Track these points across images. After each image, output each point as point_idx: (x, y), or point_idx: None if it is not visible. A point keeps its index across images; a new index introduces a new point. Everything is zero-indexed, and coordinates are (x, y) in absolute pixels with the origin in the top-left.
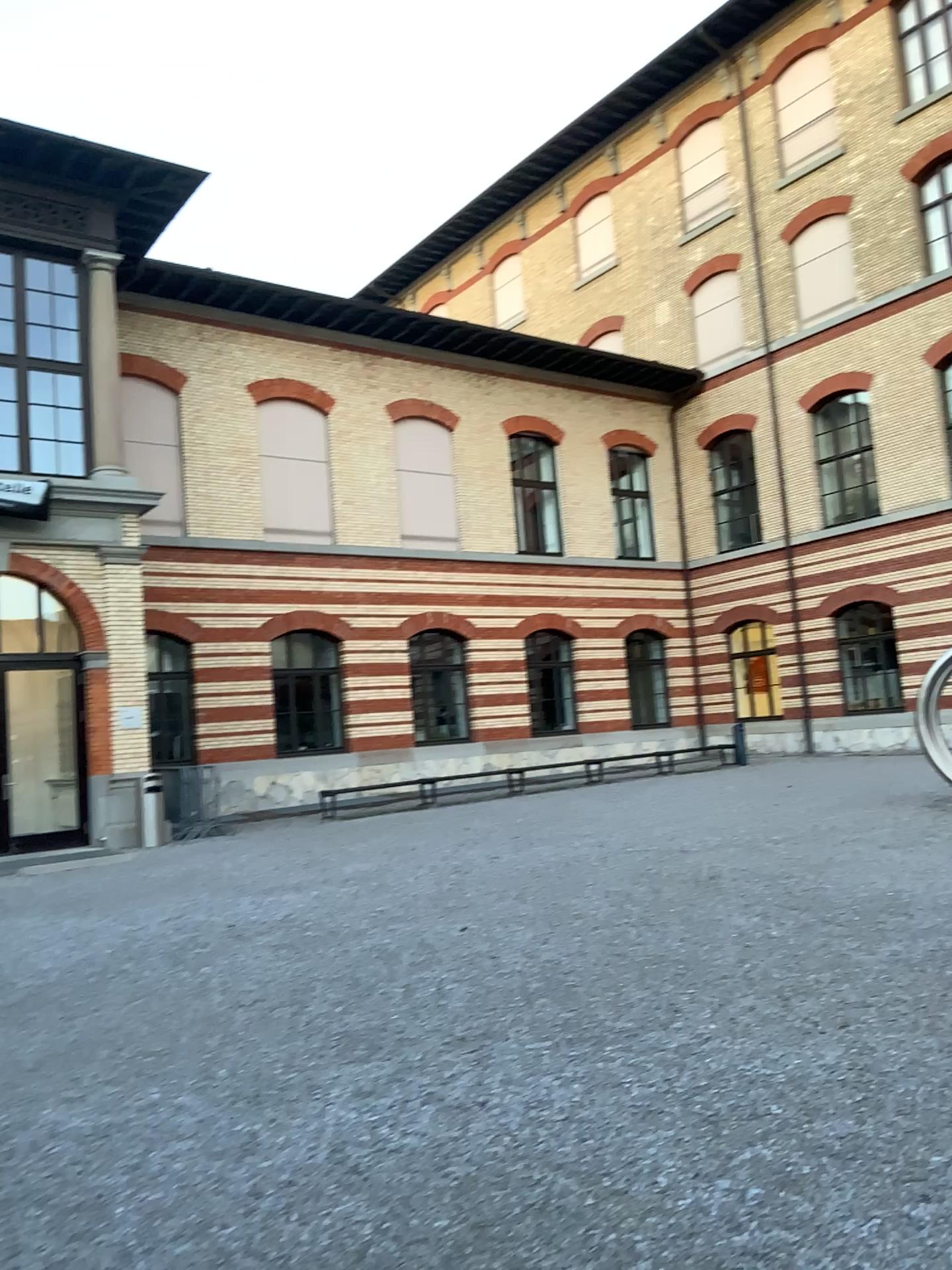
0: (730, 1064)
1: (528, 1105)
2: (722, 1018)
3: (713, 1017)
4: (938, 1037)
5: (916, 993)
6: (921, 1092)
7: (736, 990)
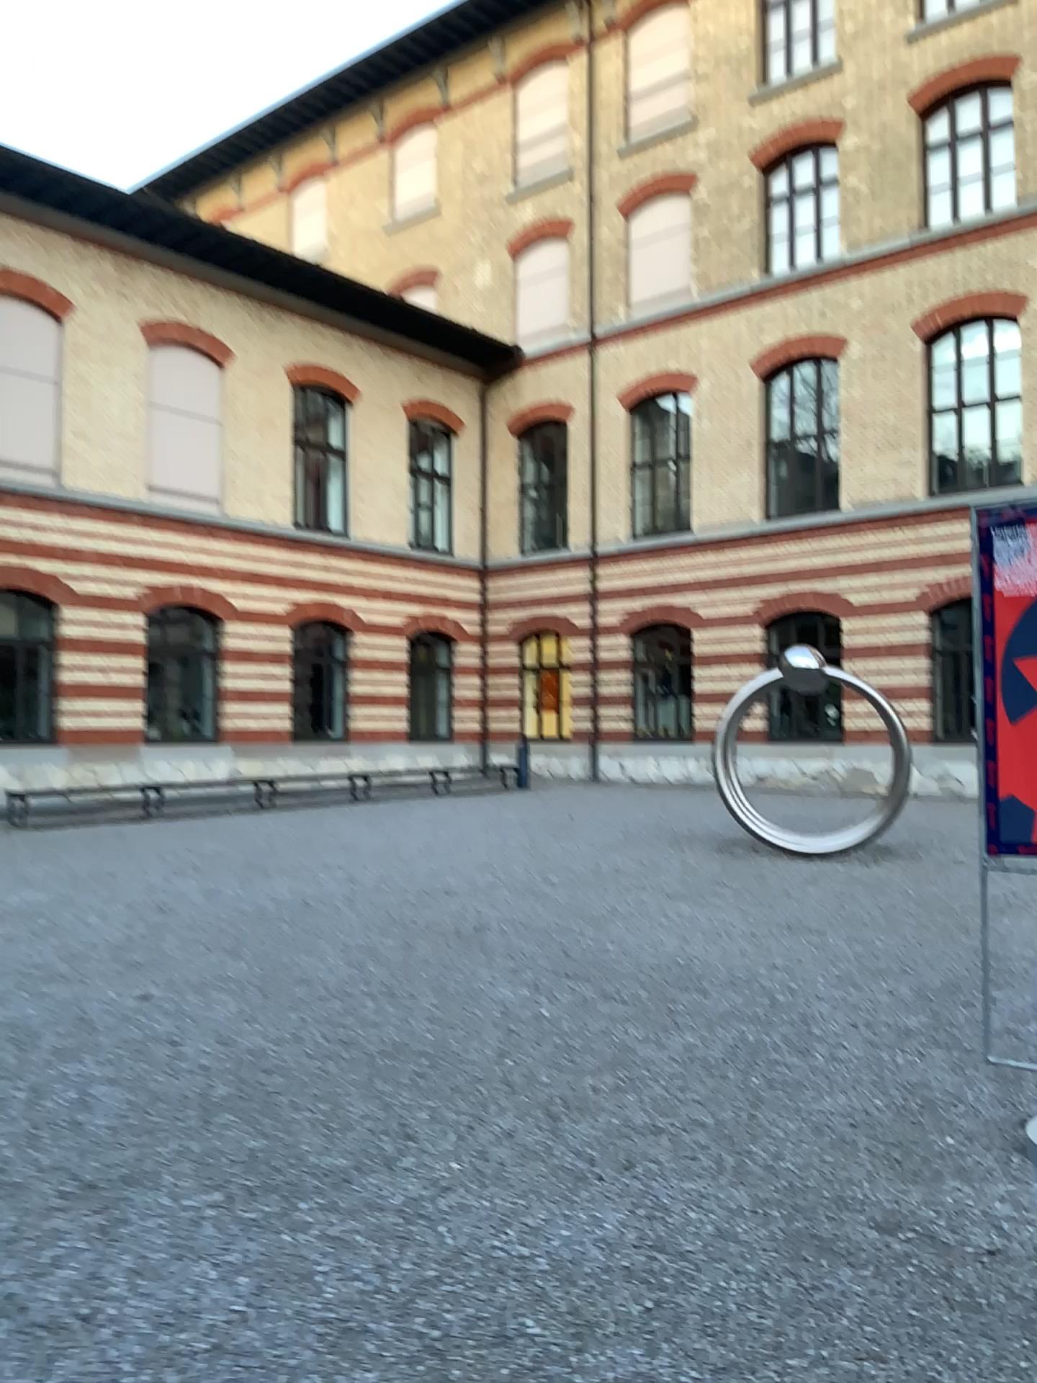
0: (471, 1243)
1: (153, 1327)
2: (467, 1158)
3: (455, 1156)
4: (752, 1196)
5: (721, 1119)
6: (734, 1299)
7: (490, 1109)
